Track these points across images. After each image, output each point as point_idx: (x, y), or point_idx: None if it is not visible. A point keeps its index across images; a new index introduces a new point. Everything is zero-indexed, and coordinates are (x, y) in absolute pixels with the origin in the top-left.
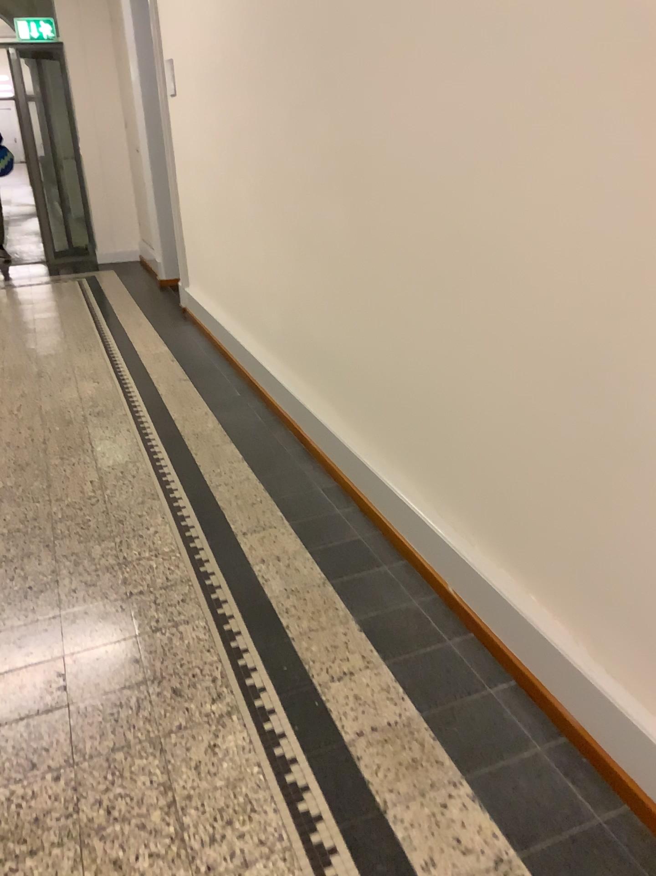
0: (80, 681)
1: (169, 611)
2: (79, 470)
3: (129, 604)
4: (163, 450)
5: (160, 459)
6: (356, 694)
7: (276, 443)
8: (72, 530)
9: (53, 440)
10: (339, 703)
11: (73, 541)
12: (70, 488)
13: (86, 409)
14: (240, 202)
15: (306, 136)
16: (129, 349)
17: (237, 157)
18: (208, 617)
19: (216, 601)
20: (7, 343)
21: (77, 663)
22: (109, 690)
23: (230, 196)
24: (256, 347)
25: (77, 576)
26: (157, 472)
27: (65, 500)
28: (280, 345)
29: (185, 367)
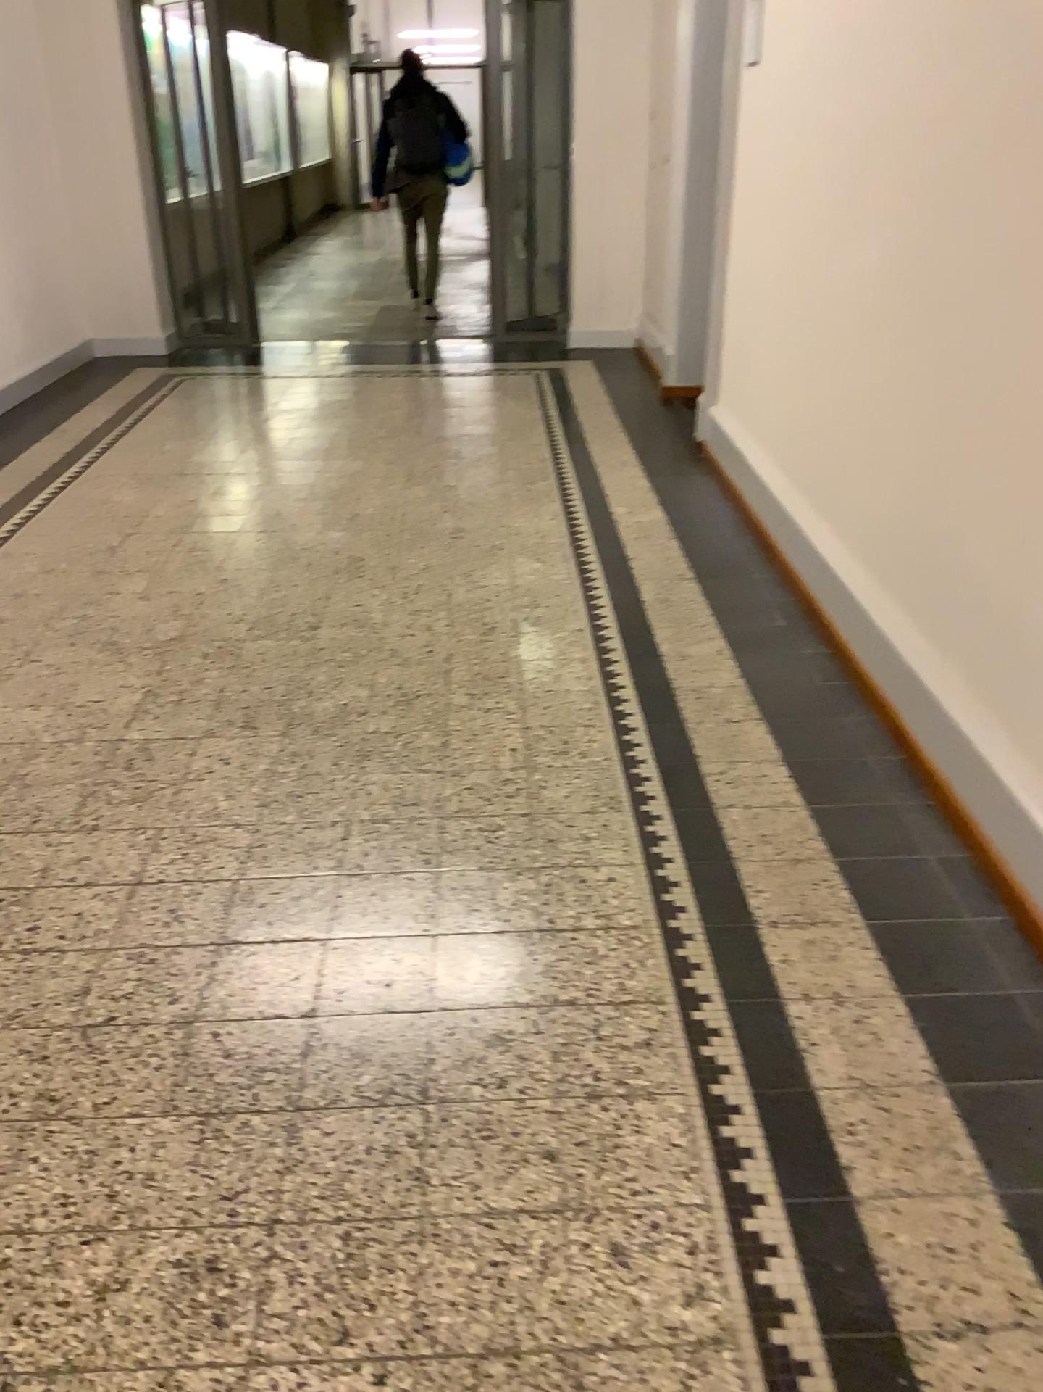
0: (448, 1167)
1: (622, 1057)
2: (496, 723)
3: (551, 1022)
4: (642, 711)
5: (635, 729)
6: (990, 1381)
7: (849, 738)
8: (470, 841)
9: (461, 657)
10: (950, 1391)
11: (471, 864)
12: (478, 754)
13: (521, 608)
14: (851, 271)
15: (1039, 154)
16: (604, 506)
17: (861, 186)
18: (692, 1092)
19: (709, 1058)
20: (414, 470)
21: (448, 1124)
22: (497, 1205)
23: (832, 257)
24: (832, 542)
25: (469, 937)
26: (626, 753)
27: (467, 778)
28: (886, 552)
29: (694, 554)
